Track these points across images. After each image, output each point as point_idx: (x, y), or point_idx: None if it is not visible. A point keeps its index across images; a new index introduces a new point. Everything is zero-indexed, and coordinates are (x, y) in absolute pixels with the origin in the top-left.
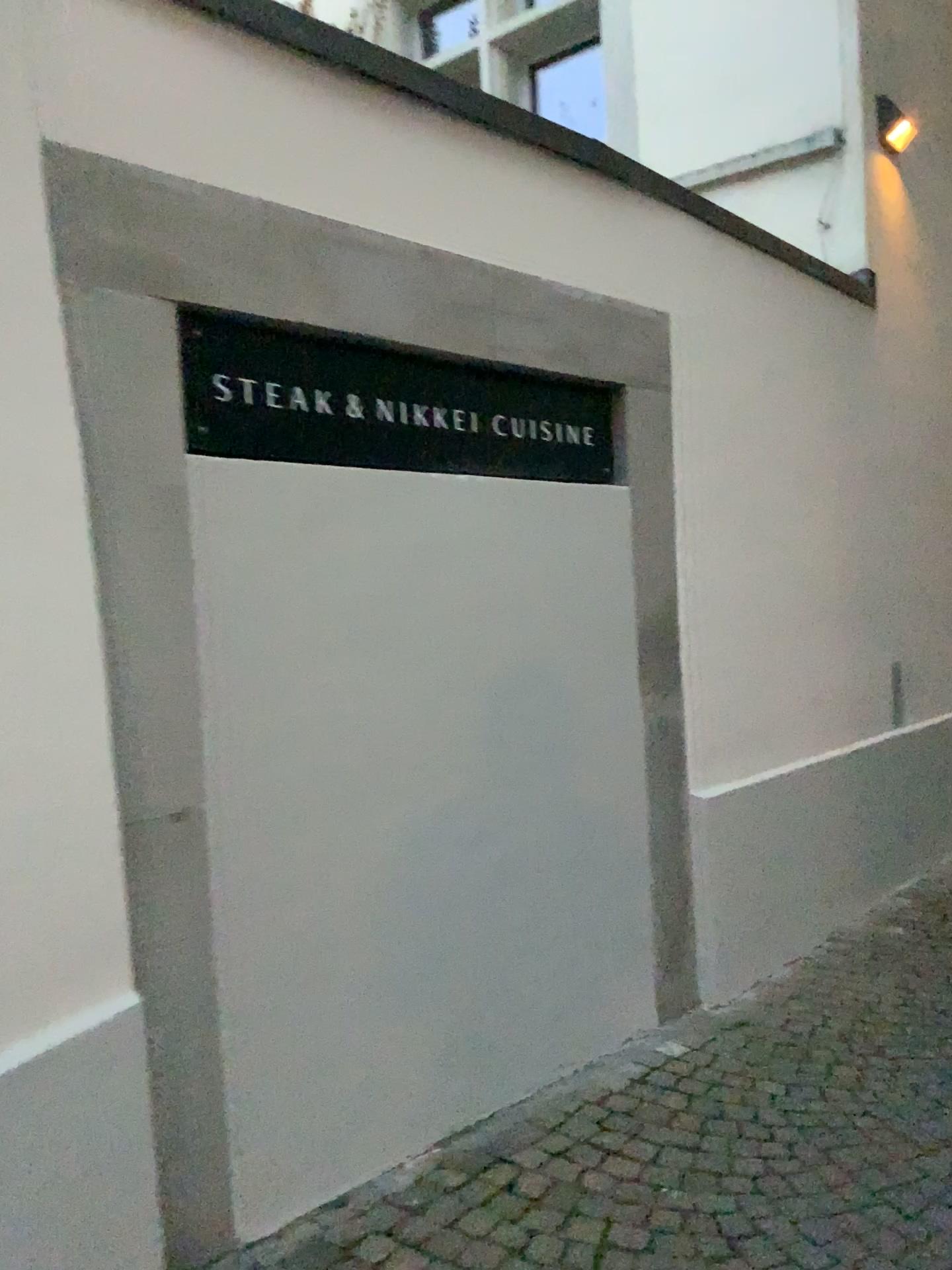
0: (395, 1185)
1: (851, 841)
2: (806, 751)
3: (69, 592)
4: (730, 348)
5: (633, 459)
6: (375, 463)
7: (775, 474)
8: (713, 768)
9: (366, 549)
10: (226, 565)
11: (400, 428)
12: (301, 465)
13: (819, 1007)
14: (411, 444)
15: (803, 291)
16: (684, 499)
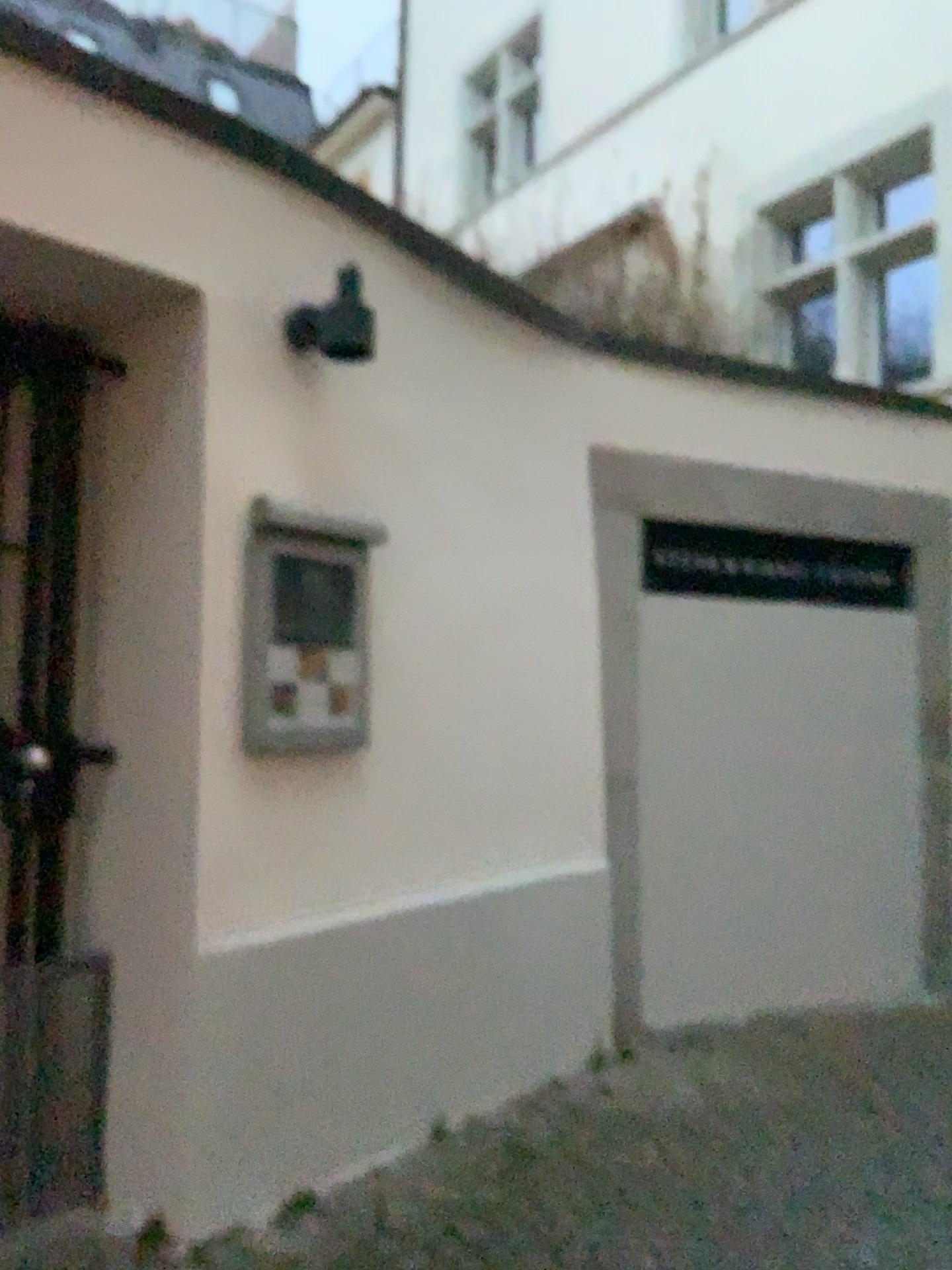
0: (731, 1020)
1: None
2: None
3: (590, 662)
4: None
5: (918, 599)
6: (742, 600)
7: None
8: None
9: (734, 649)
10: (658, 654)
11: (758, 579)
12: (700, 601)
13: None
14: (764, 588)
15: None
16: None
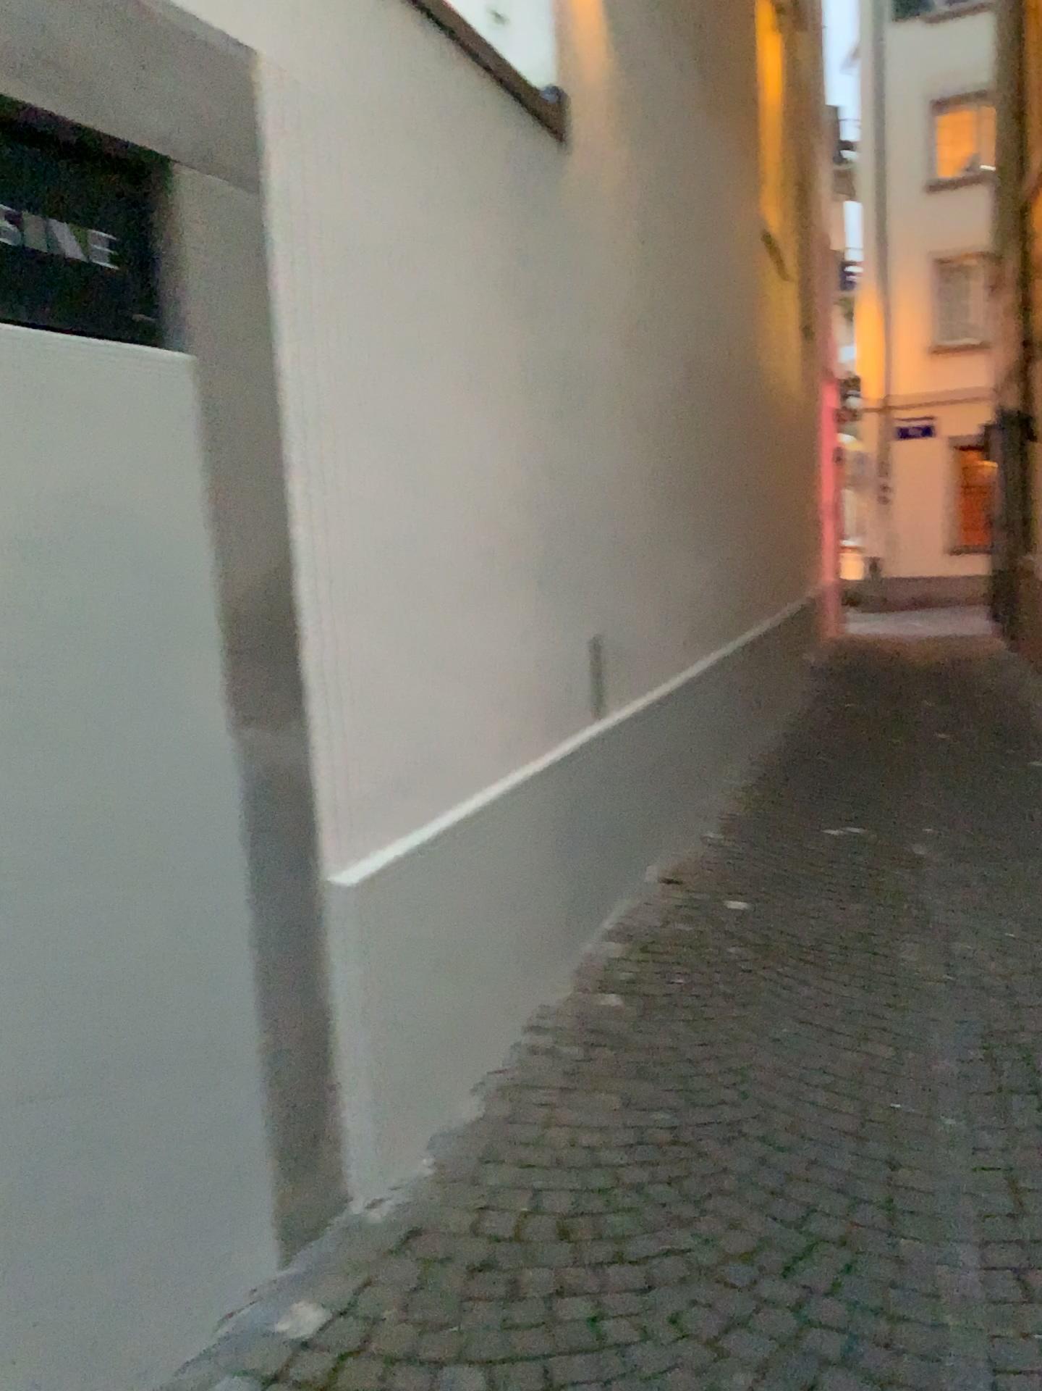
0: None
1: (552, 883)
2: (493, 773)
3: None
4: (368, 151)
5: (197, 308)
6: None
7: (442, 367)
8: (359, 827)
9: None
10: None
11: None
12: None
13: (526, 1179)
14: None
15: (476, 95)
16: (298, 390)
